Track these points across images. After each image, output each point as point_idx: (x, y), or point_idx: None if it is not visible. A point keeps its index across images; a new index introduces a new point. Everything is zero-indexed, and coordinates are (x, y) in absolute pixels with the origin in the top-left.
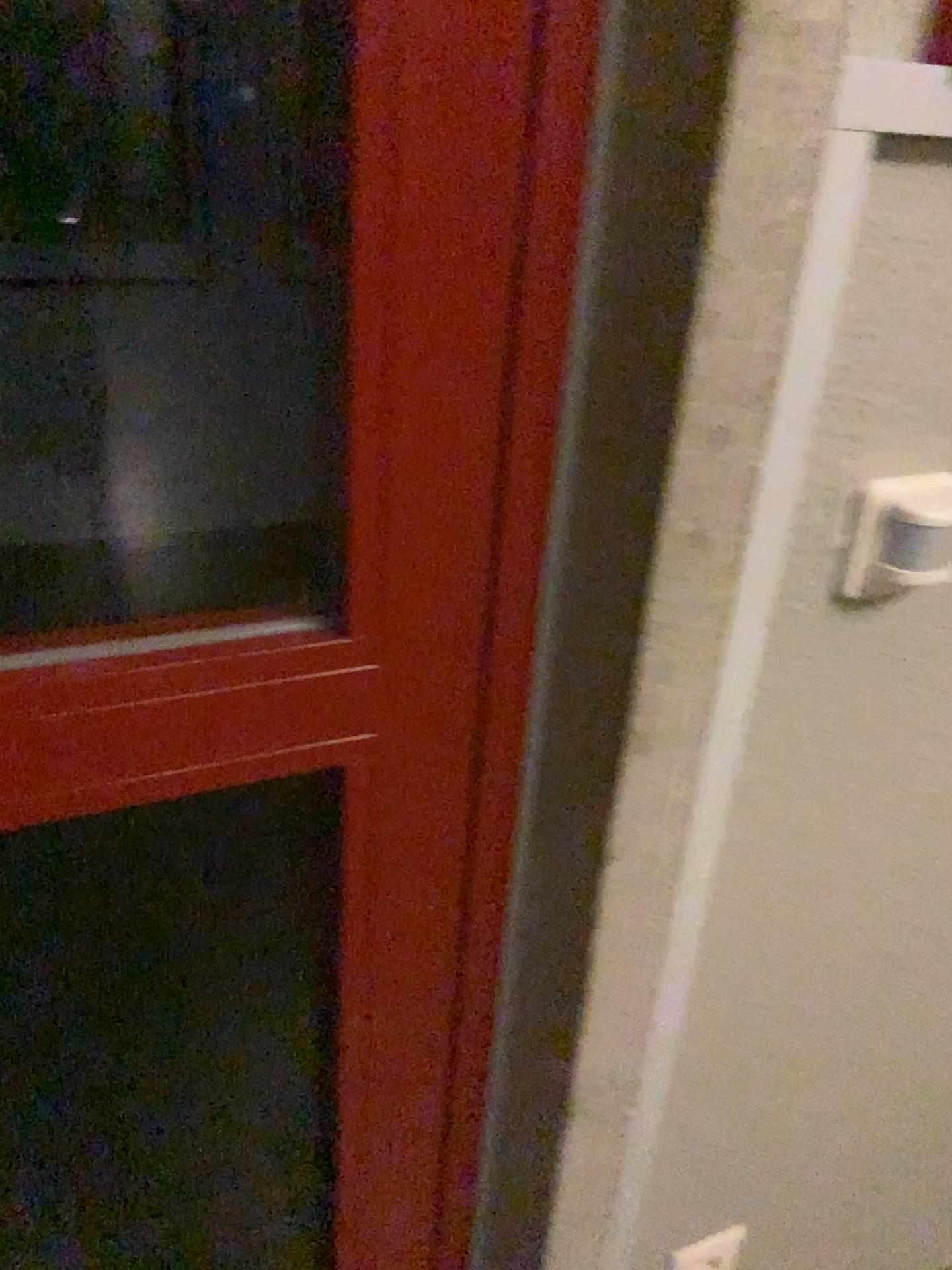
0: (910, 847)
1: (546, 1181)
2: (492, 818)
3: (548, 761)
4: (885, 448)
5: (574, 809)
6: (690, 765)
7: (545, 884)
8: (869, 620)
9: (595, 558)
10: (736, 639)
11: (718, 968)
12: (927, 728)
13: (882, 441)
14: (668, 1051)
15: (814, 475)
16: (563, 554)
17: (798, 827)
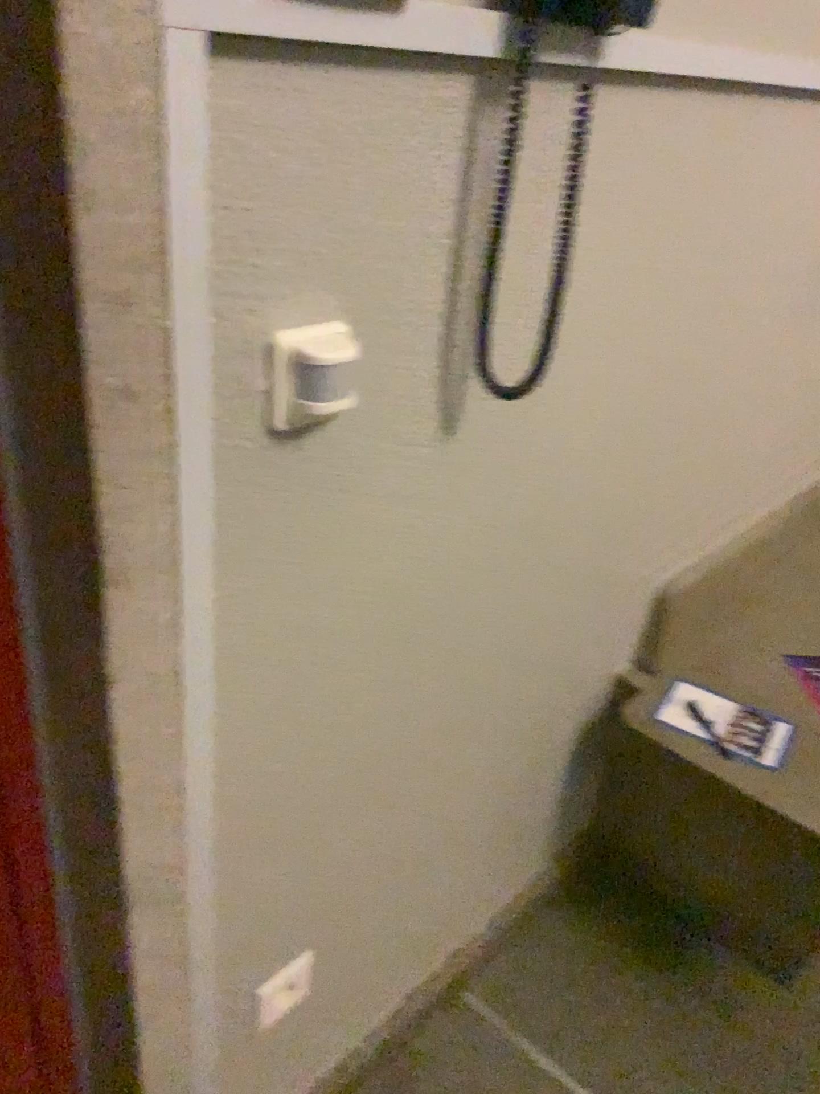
0: (377, 624)
1: (122, 968)
2: (2, 670)
3: (47, 610)
4: (289, 304)
5: (77, 646)
6: (170, 589)
7: (67, 717)
8: (306, 448)
9: (47, 421)
10: (189, 477)
11: (239, 753)
12: (371, 528)
13: (286, 299)
14: (209, 831)
15: (233, 331)
16: (18, 421)
17: (282, 625)
